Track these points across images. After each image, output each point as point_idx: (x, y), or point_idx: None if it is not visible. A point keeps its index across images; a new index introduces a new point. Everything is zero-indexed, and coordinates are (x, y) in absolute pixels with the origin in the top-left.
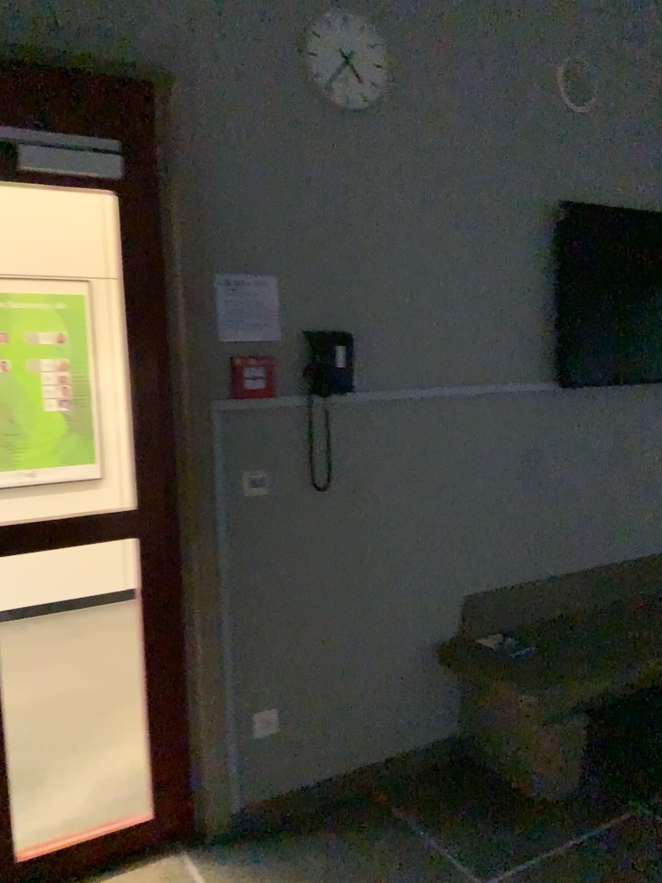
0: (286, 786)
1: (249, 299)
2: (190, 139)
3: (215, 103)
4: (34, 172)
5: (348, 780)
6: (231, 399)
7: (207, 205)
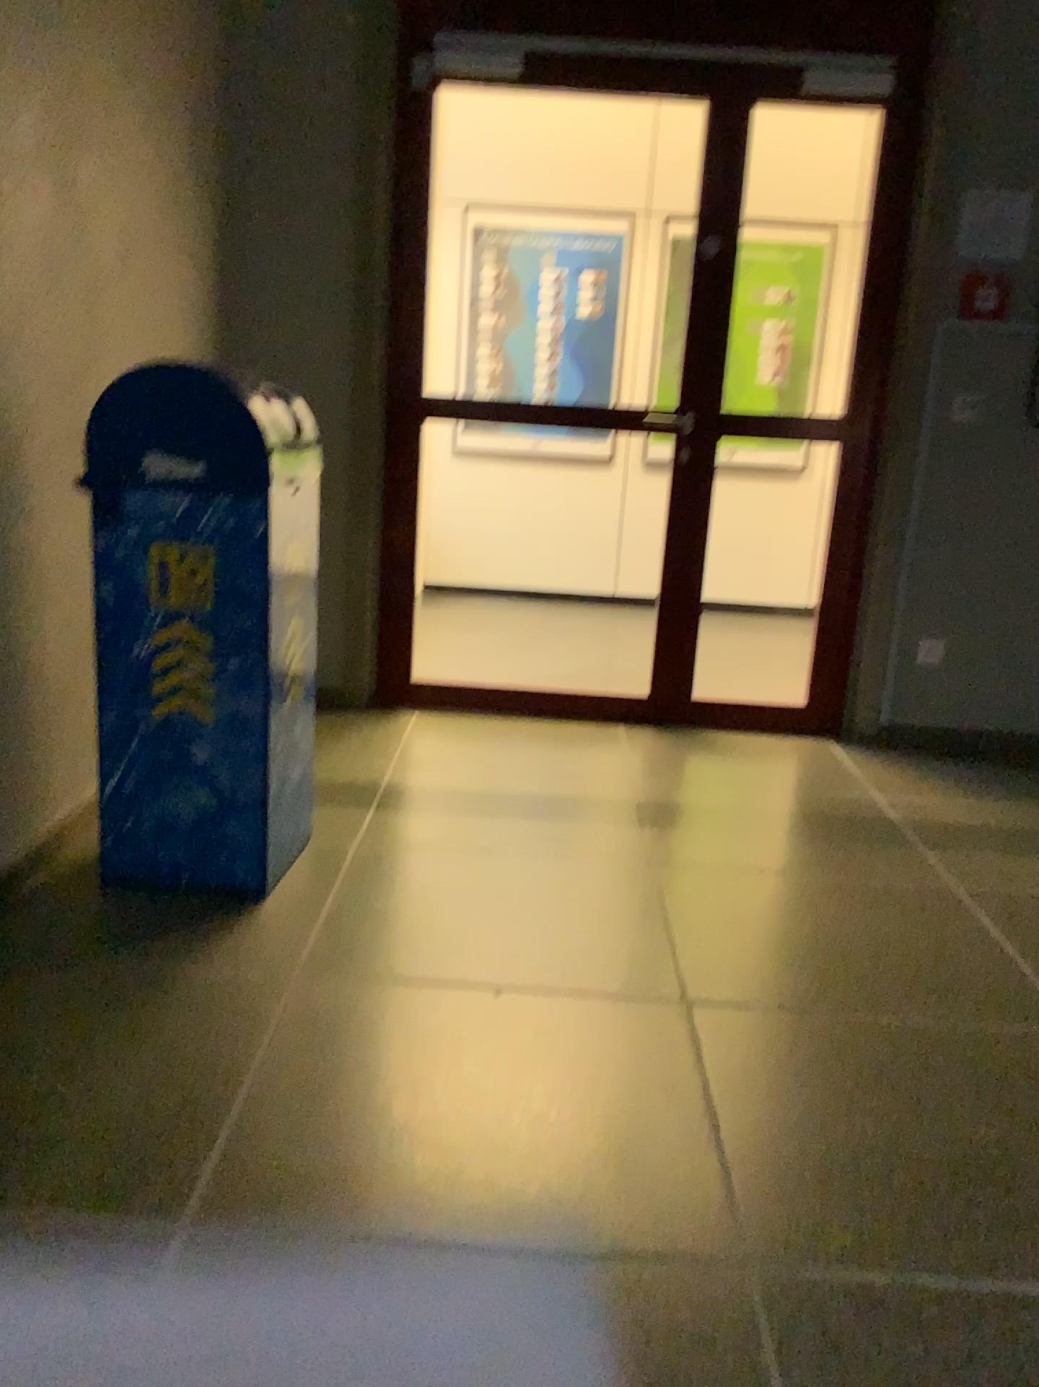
0: (942, 725)
1: (998, 217)
2: (967, 47)
3: (1000, 7)
4: (811, 90)
5: (1009, 743)
6: (959, 321)
7: (971, 117)
